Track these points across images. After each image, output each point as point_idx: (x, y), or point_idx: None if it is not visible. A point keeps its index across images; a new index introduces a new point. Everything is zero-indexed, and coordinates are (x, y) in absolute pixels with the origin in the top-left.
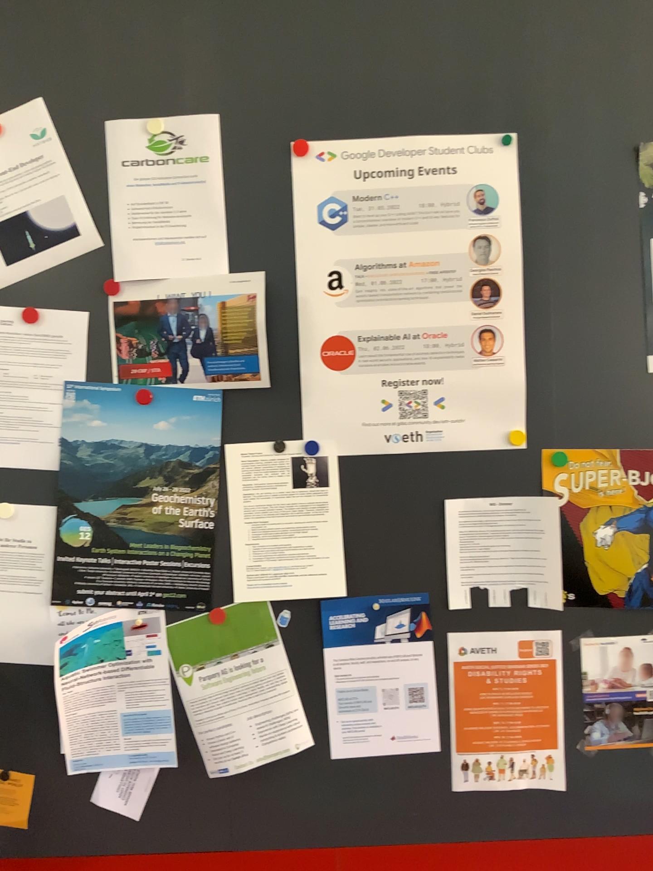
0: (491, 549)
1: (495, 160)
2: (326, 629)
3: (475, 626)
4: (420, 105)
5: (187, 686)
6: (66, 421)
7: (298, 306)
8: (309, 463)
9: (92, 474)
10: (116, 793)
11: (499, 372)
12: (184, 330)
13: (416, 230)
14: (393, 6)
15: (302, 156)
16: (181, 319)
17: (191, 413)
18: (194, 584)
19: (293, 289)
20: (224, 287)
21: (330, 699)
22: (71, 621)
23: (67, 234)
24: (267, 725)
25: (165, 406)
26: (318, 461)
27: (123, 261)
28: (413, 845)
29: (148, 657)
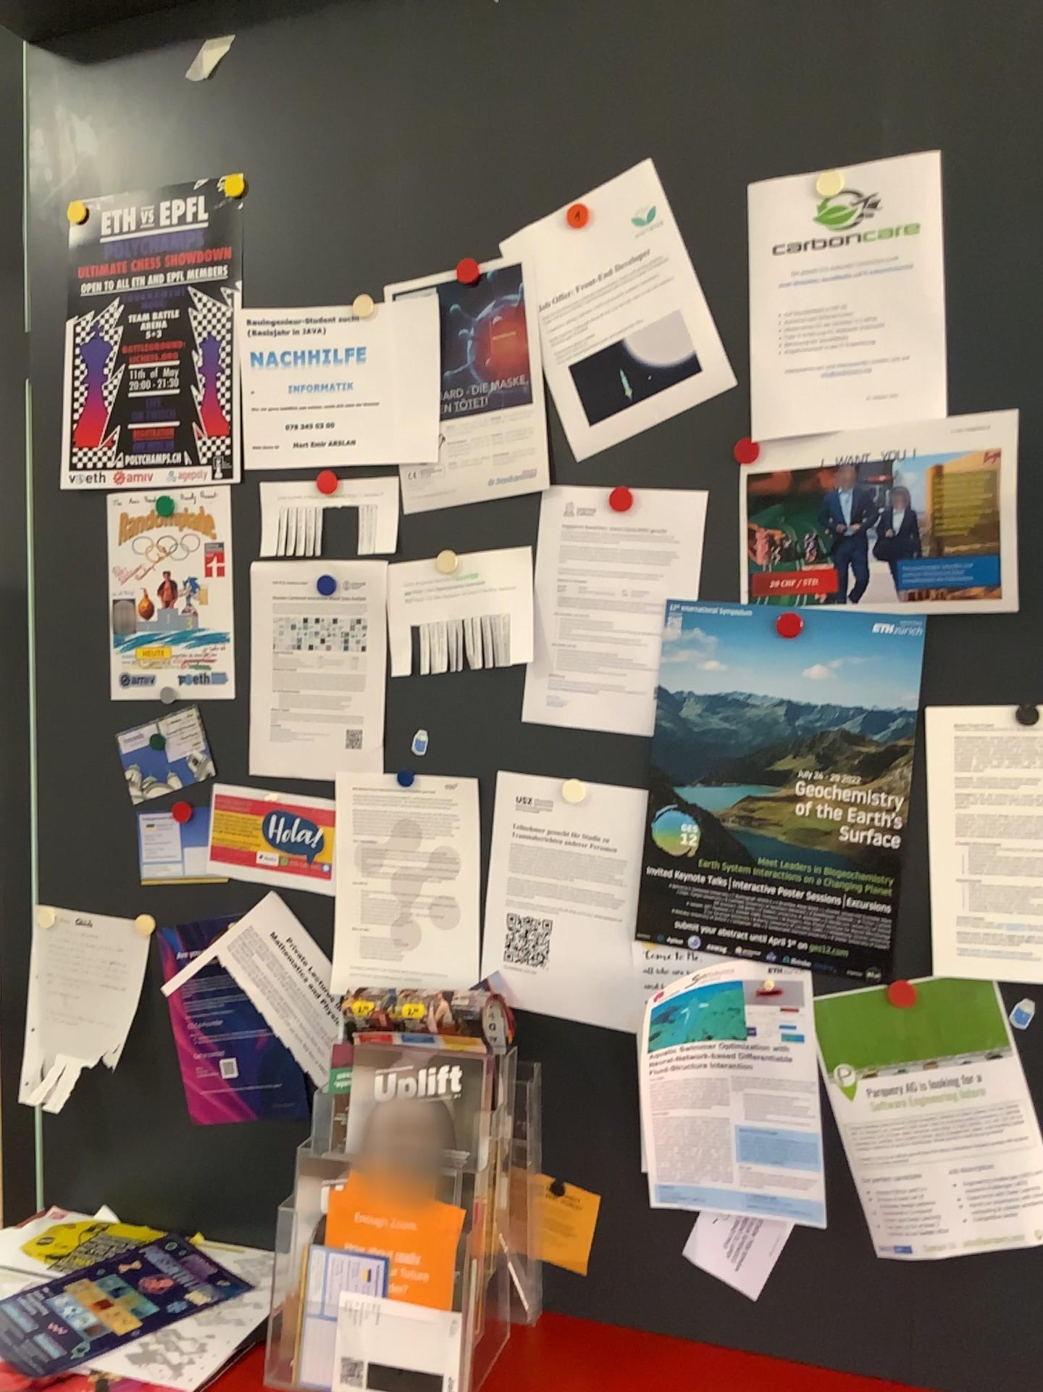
0: None
1: None
2: None
3: None
4: None
5: (845, 1101)
6: (666, 661)
7: None
8: None
9: (705, 746)
10: (722, 1248)
11: None
12: (864, 516)
13: None
14: None
15: None
16: (859, 499)
17: (868, 653)
18: (862, 935)
19: None
20: (937, 443)
21: None
22: (664, 970)
23: (680, 369)
24: (984, 1191)
25: (825, 640)
26: None
27: (766, 408)
28: None
29: (782, 1043)
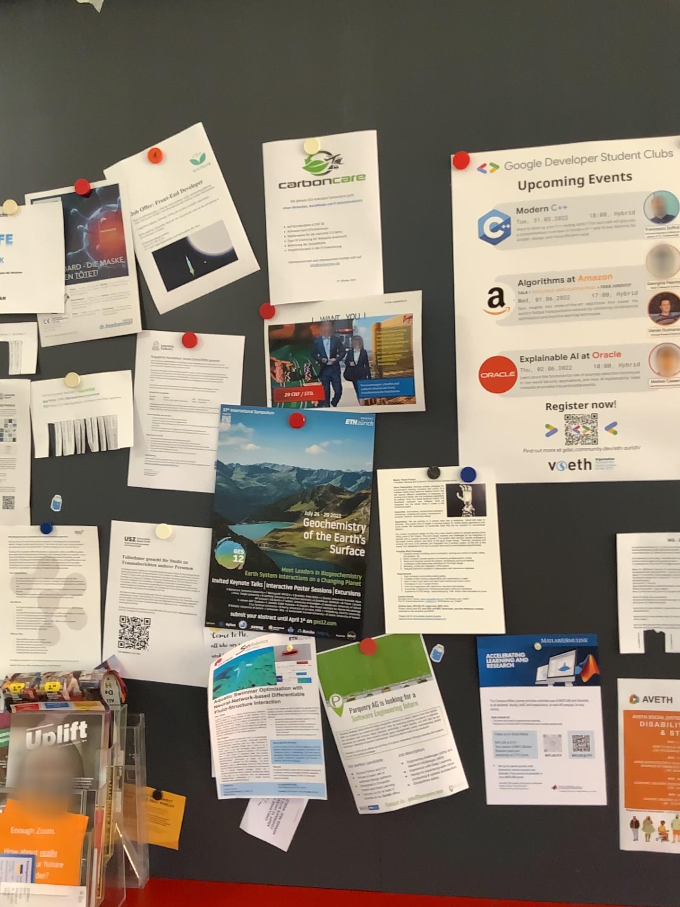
0: (668, 588)
1: (675, 163)
2: (482, 666)
3: (649, 672)
4: (591, 108)
5: (337, 717)
6: (220, 444)
7: (456, 326)
8: (467, 490)
9: (246, 498)
10: (265, 820)
11: (679, 395)
12: (338, 352)
13: (586, 242)
14: (562, 5)
15: (462, 168)
16: (335, 341)
17: (344, 437)
18: (345, 612)
19: (451, 308)
20: (380, 307)
21: (487, 741)
22: (223, 644)
23: (224, 257)
24: (419, 764)
25: (318, 429)
26: (476, 489)
27: (278, 283)
28: (577, 905)
29: (298, 685)
